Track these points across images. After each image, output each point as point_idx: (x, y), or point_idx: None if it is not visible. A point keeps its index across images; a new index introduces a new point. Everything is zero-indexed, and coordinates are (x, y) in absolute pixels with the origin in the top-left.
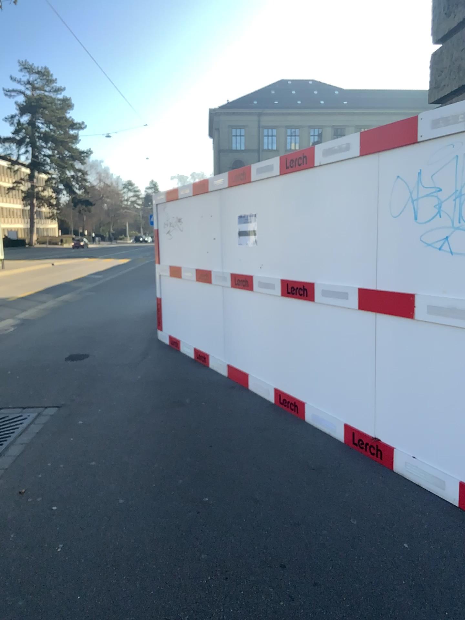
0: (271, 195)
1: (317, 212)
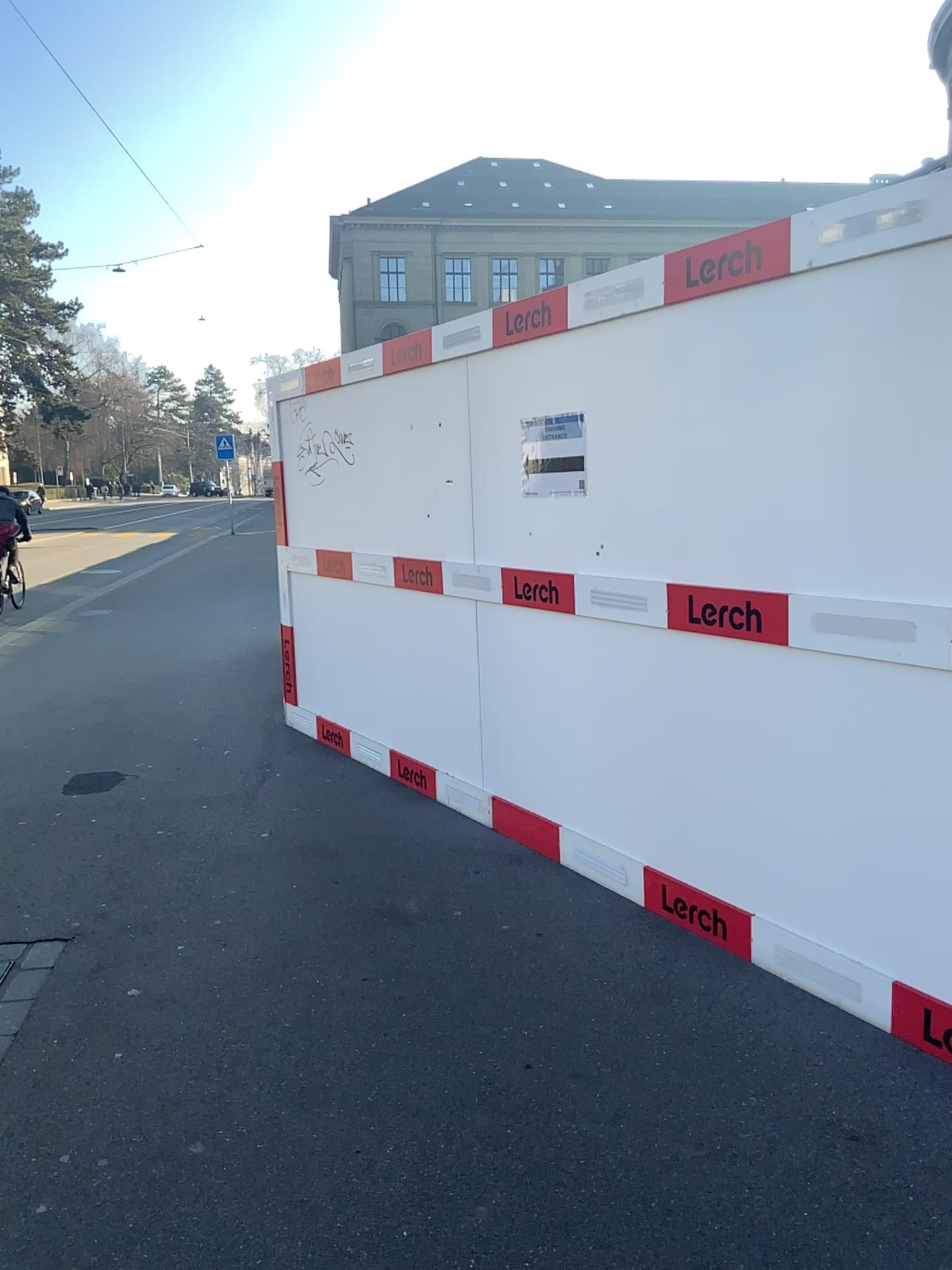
0: (642, 357)
1: (803, 392)
